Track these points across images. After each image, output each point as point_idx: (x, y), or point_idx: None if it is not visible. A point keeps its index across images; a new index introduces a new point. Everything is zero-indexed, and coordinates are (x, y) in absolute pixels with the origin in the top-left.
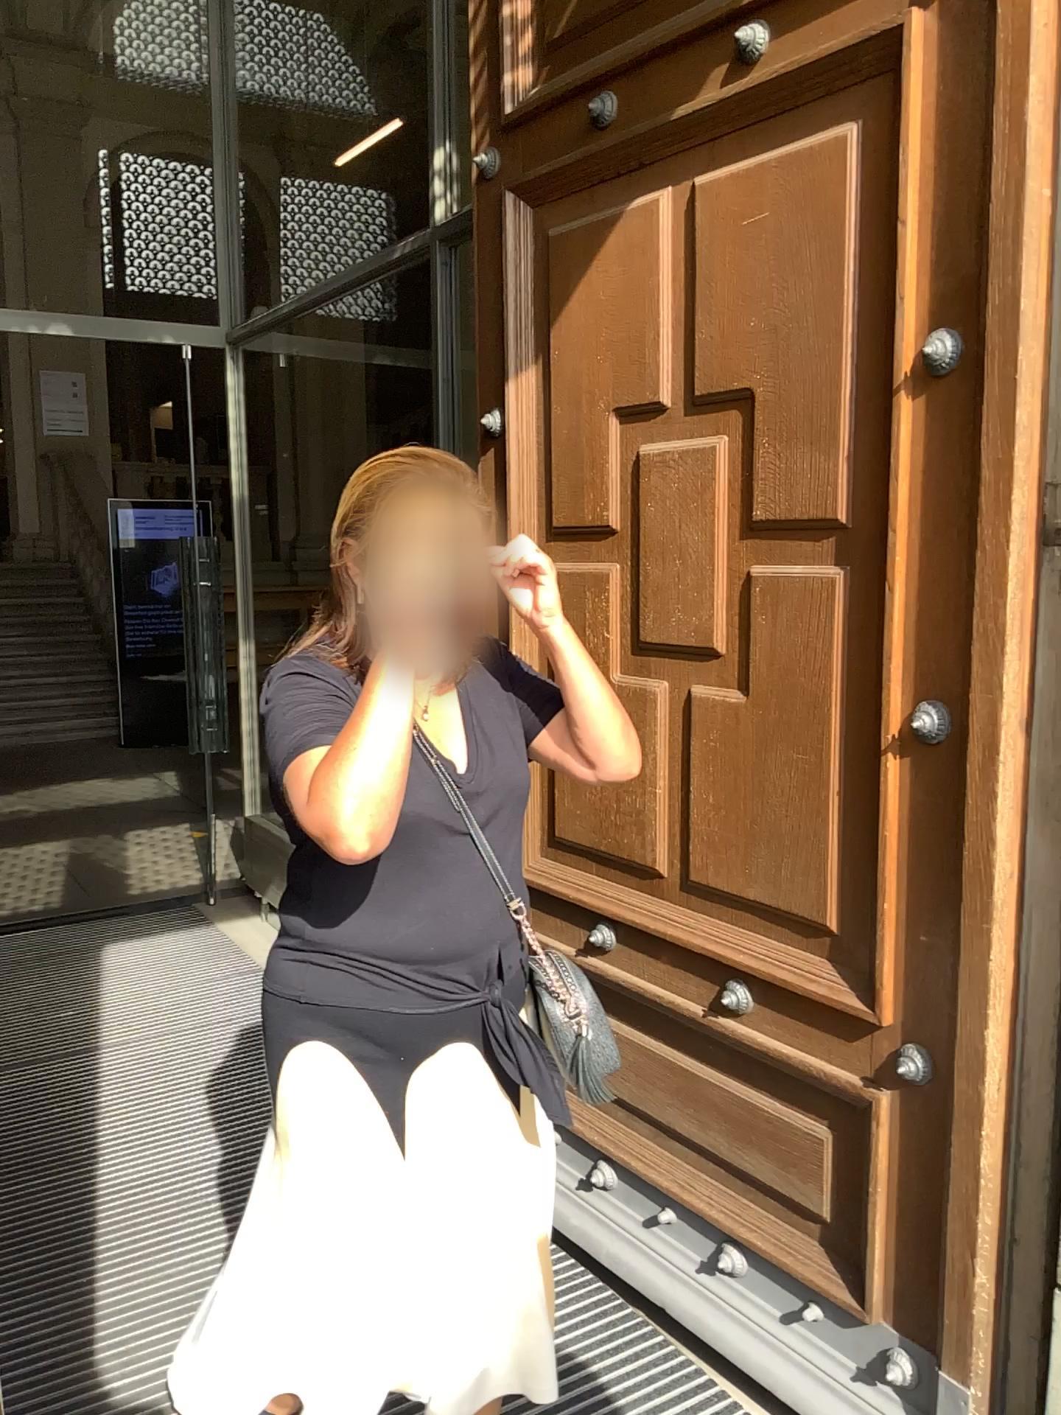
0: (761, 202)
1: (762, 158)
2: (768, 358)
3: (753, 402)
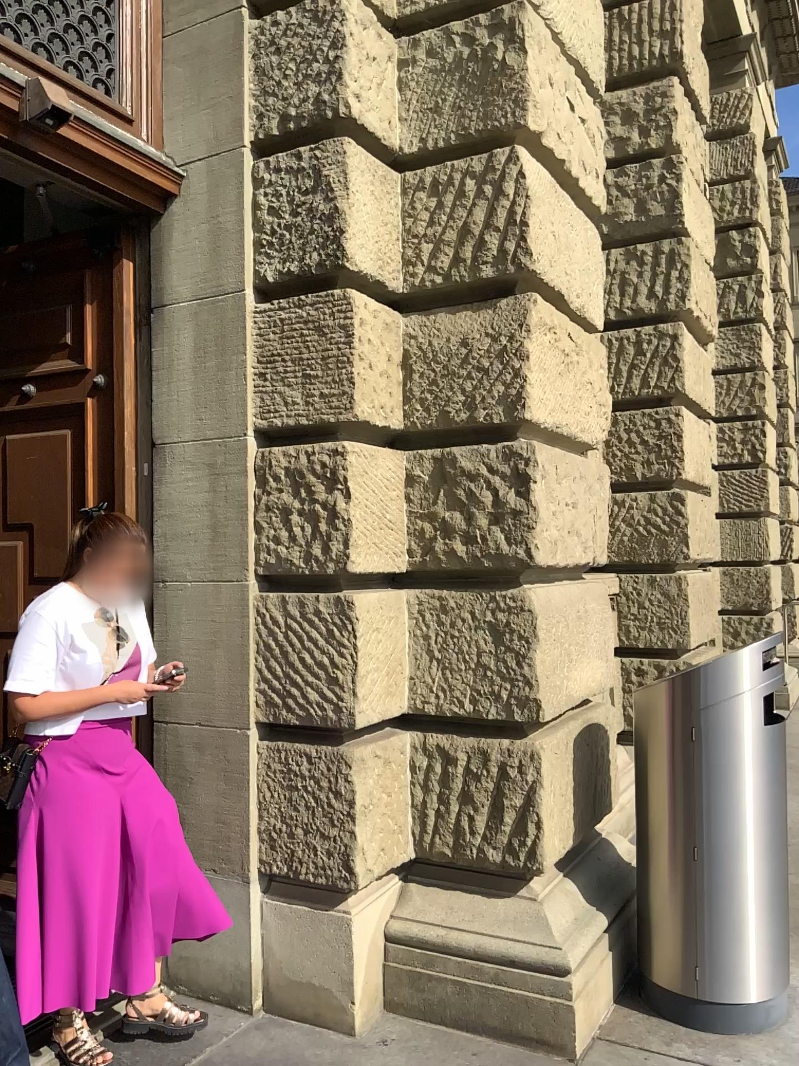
0: (32, 446)
1: (32, 430)
2: (36, 507)
3: (30, 524)
